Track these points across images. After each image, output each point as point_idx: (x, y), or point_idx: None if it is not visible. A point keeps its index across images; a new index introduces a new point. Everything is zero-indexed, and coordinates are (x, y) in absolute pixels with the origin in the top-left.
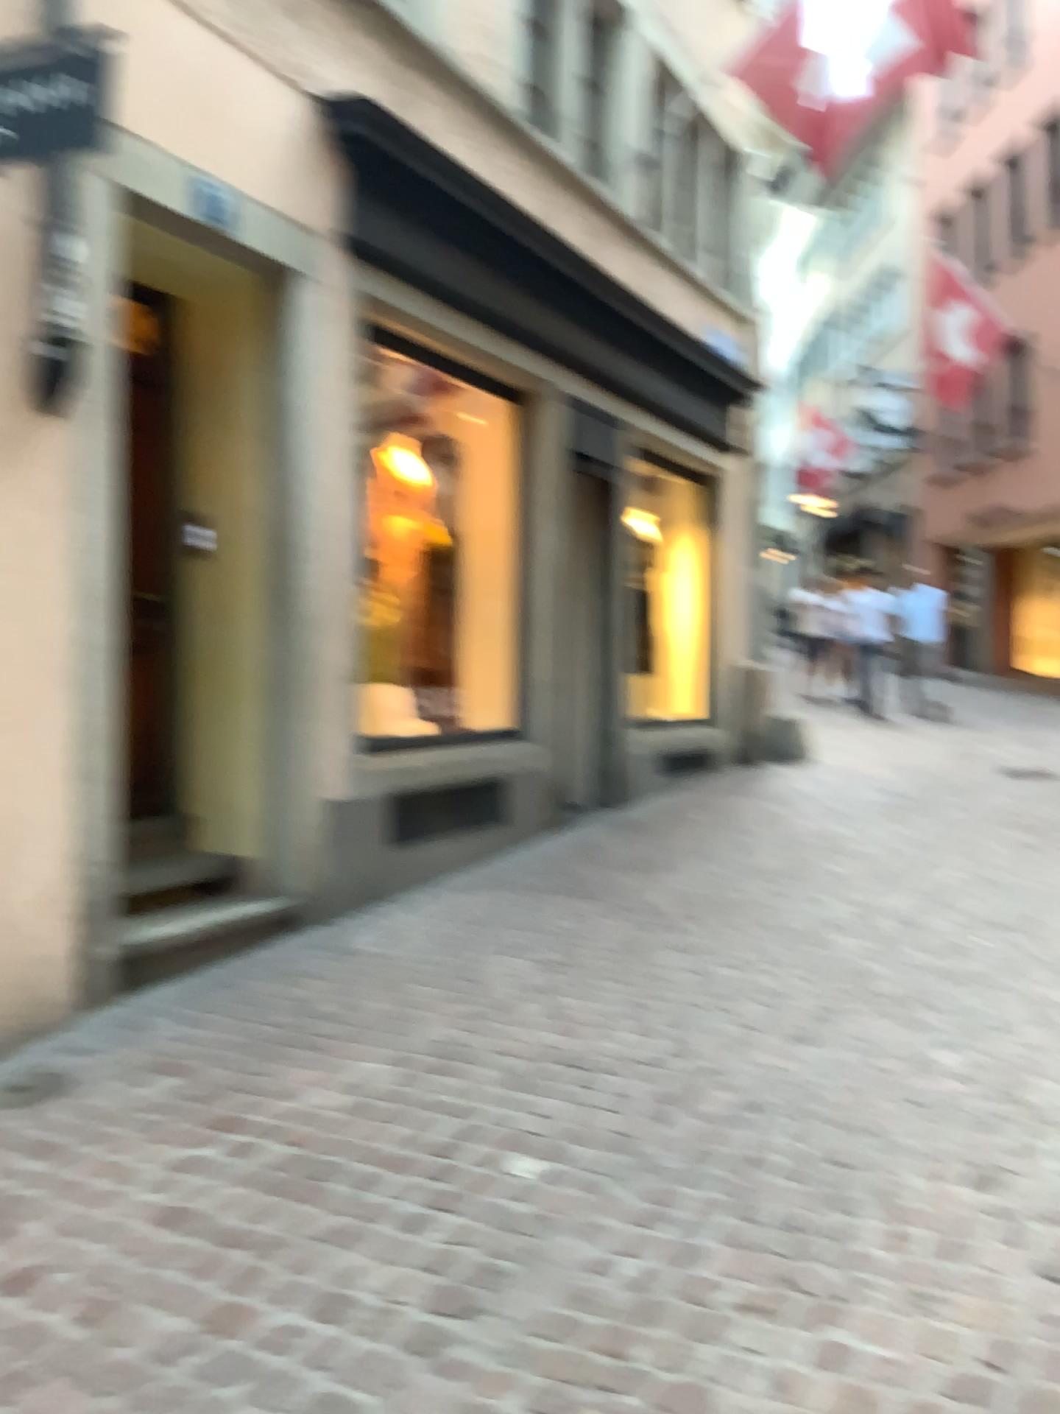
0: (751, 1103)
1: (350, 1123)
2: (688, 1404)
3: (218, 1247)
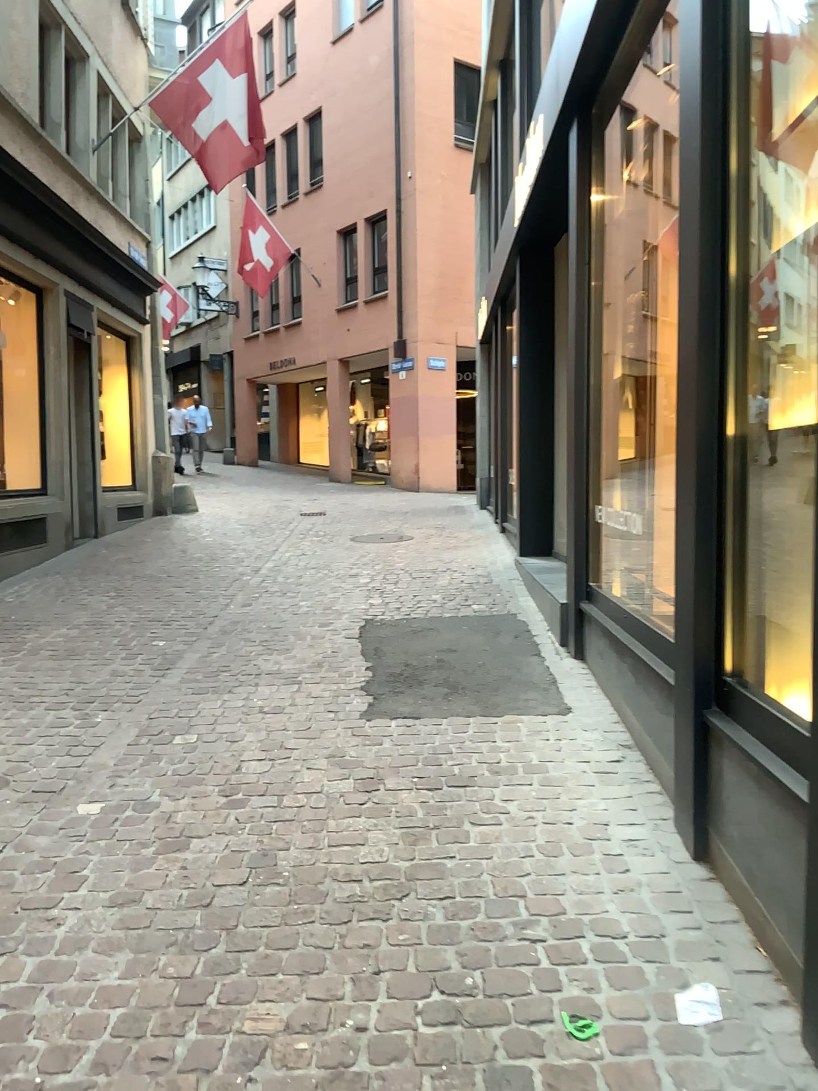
0: (238, 618)
1: (78, 639)
2: (253, 665)
3: (60, 667)
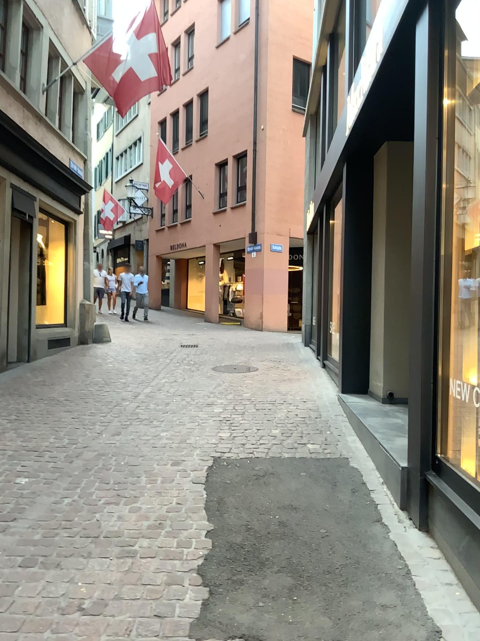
0: (102, 452)
1: None
2: (95, 523)
3: None
